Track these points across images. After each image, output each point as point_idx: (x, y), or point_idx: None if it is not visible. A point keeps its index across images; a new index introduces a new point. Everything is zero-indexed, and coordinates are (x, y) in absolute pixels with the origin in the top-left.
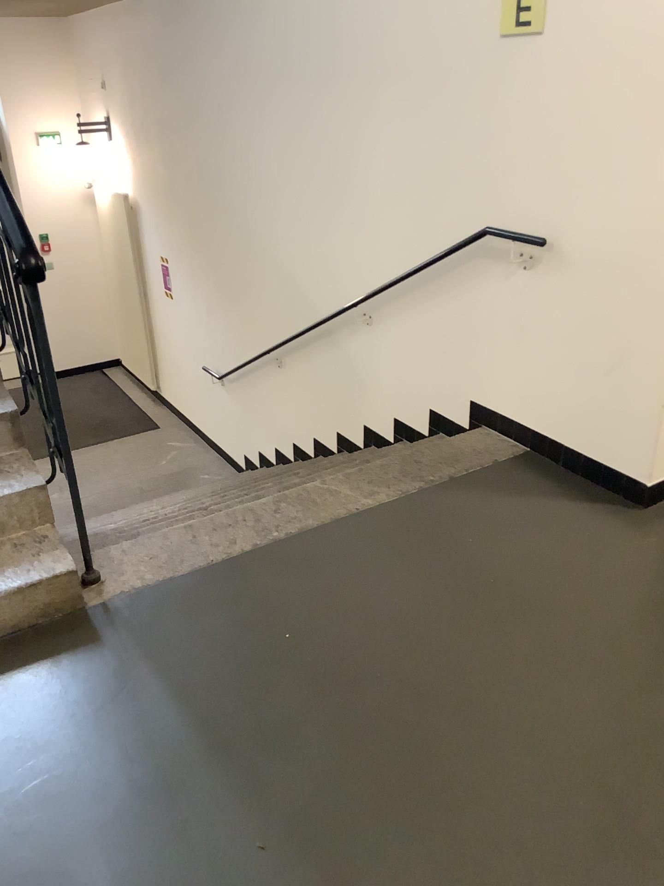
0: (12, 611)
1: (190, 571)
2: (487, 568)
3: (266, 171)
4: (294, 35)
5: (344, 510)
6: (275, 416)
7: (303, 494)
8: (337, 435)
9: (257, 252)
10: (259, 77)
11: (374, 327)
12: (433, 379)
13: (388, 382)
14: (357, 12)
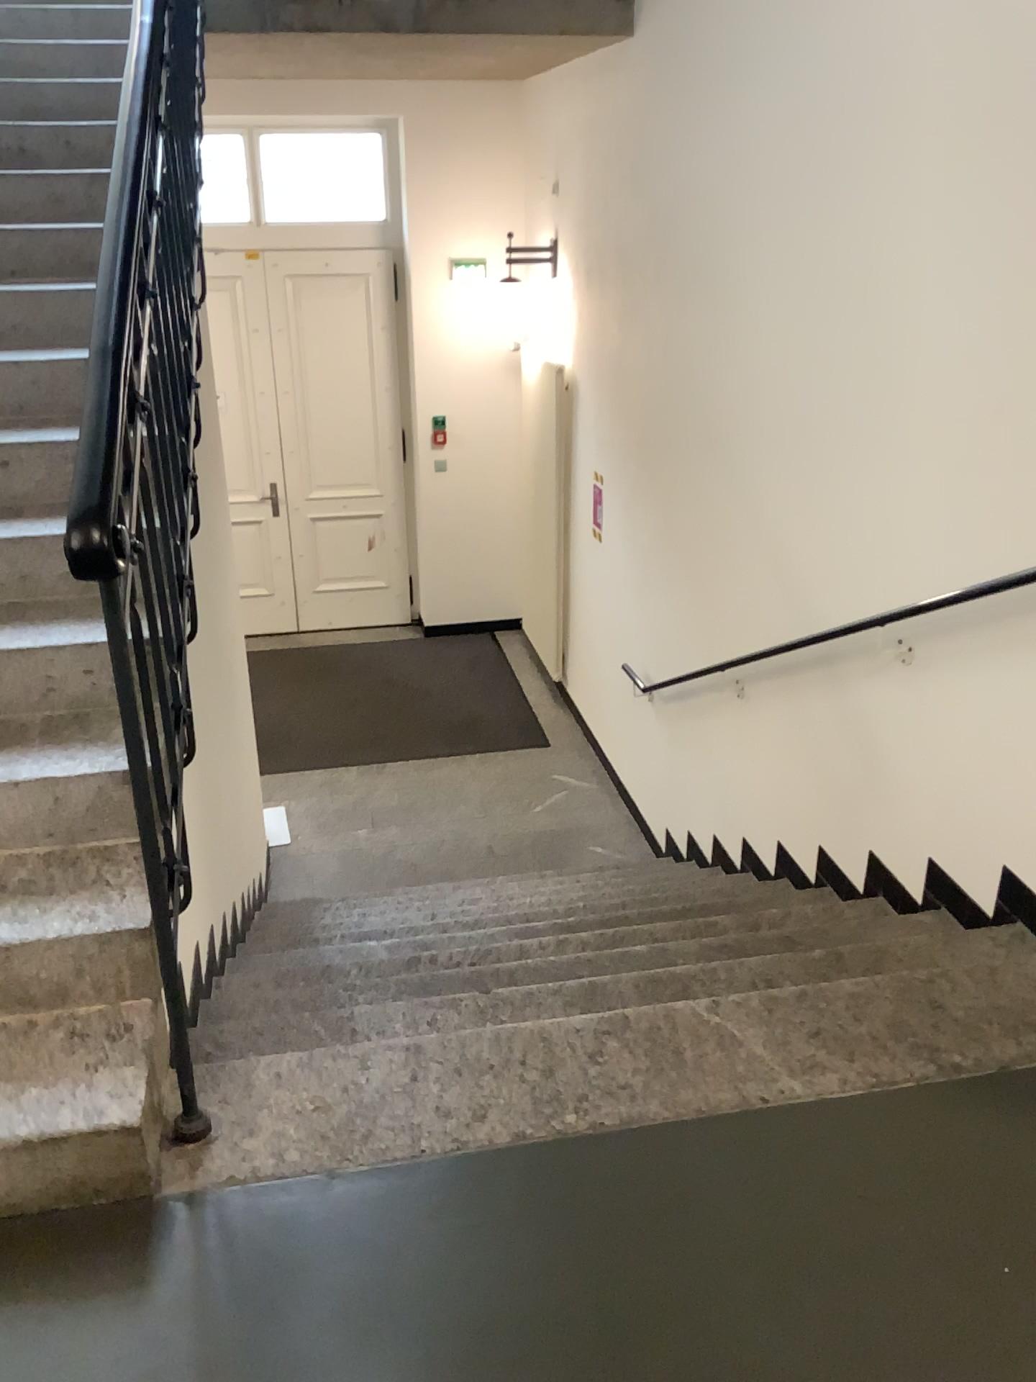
0: (9, 1181)
1: (373, 1165)
2: (1033, 1374)
3: (767, 347)
4: (848, 101)
5: (737, 1093)
6: (722, 784)
7: (669, 1023)
8: (820, 854)
9: (733, 489)
10: (779, 178)
11: (916, 673)
12: (1018, 809)
13: (927, 785)
14: (968, 52)
